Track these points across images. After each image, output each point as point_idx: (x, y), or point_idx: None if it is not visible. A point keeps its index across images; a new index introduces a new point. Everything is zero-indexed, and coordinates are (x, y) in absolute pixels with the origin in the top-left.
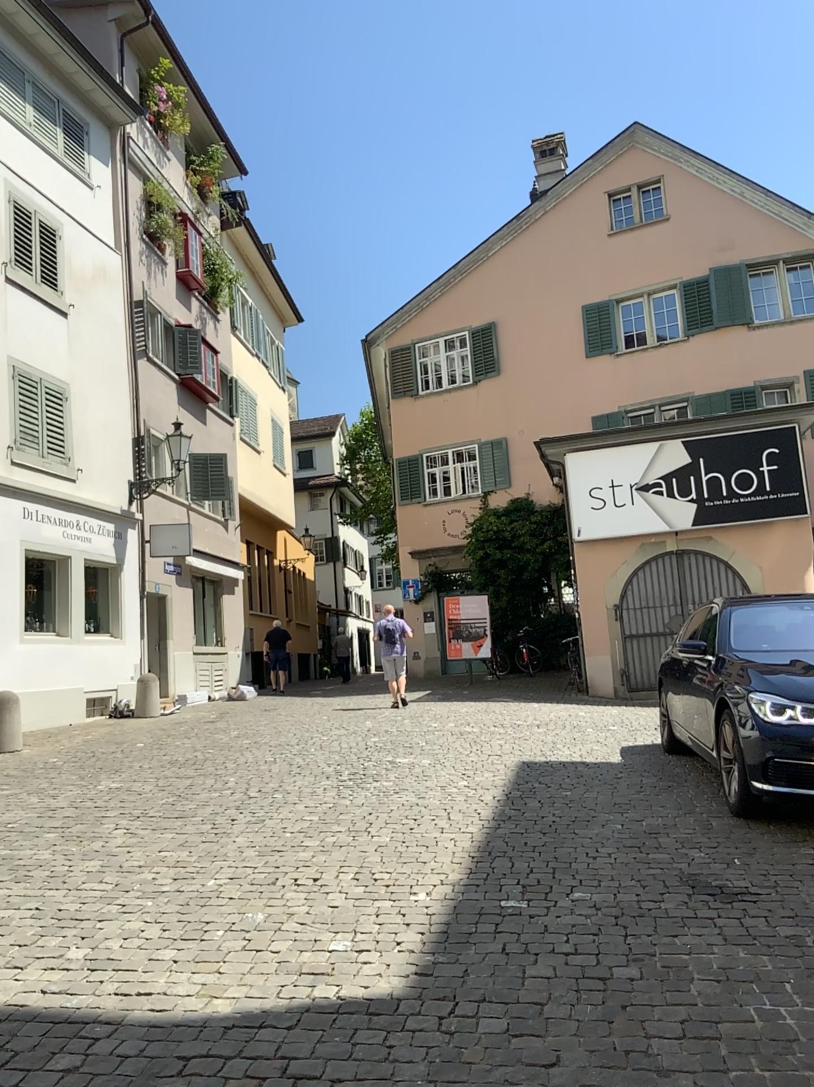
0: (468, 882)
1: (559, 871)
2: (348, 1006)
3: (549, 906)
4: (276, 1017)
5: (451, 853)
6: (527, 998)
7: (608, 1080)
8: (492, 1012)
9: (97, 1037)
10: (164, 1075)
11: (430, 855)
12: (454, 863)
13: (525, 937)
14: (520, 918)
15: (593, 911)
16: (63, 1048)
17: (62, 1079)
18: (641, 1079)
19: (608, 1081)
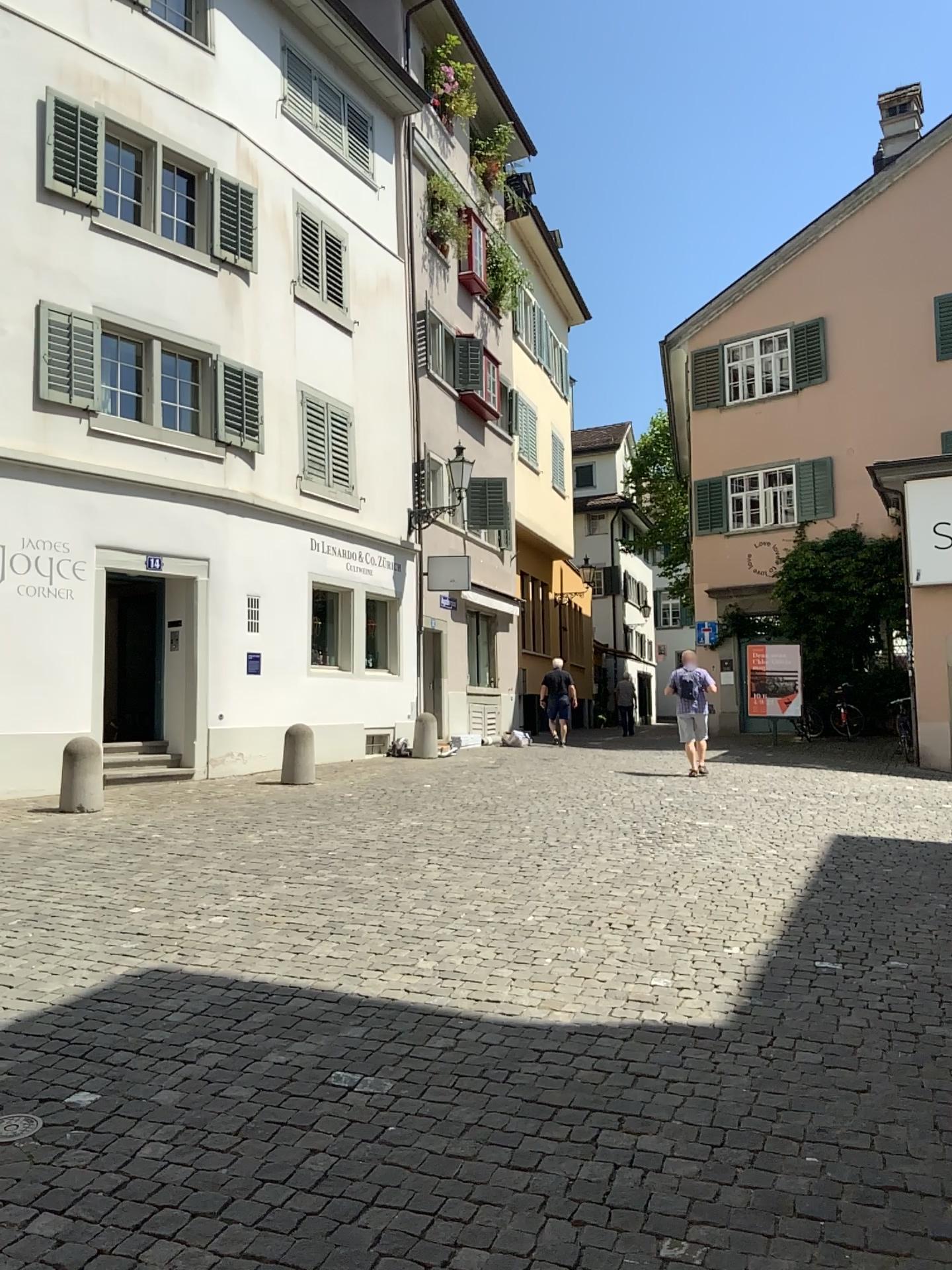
0: (780, 942)
1: (875, 940)
2: (674, 1028)
3: (864, 969)
4: (612, 1030)
5: (763, 915)
6: (840, 1039)
7: (914, 1106)
8: (808, 1046)
9: (465, 1027)
10: (527, 1058)
11: (741, 914)
12: (767, 923)
13: (839, 993)
14: (834, 977)
15: (909, 978)
16: (439, 1031)
17: (447, 1051)
18: (945, 1108)
19: (914, 1107)
